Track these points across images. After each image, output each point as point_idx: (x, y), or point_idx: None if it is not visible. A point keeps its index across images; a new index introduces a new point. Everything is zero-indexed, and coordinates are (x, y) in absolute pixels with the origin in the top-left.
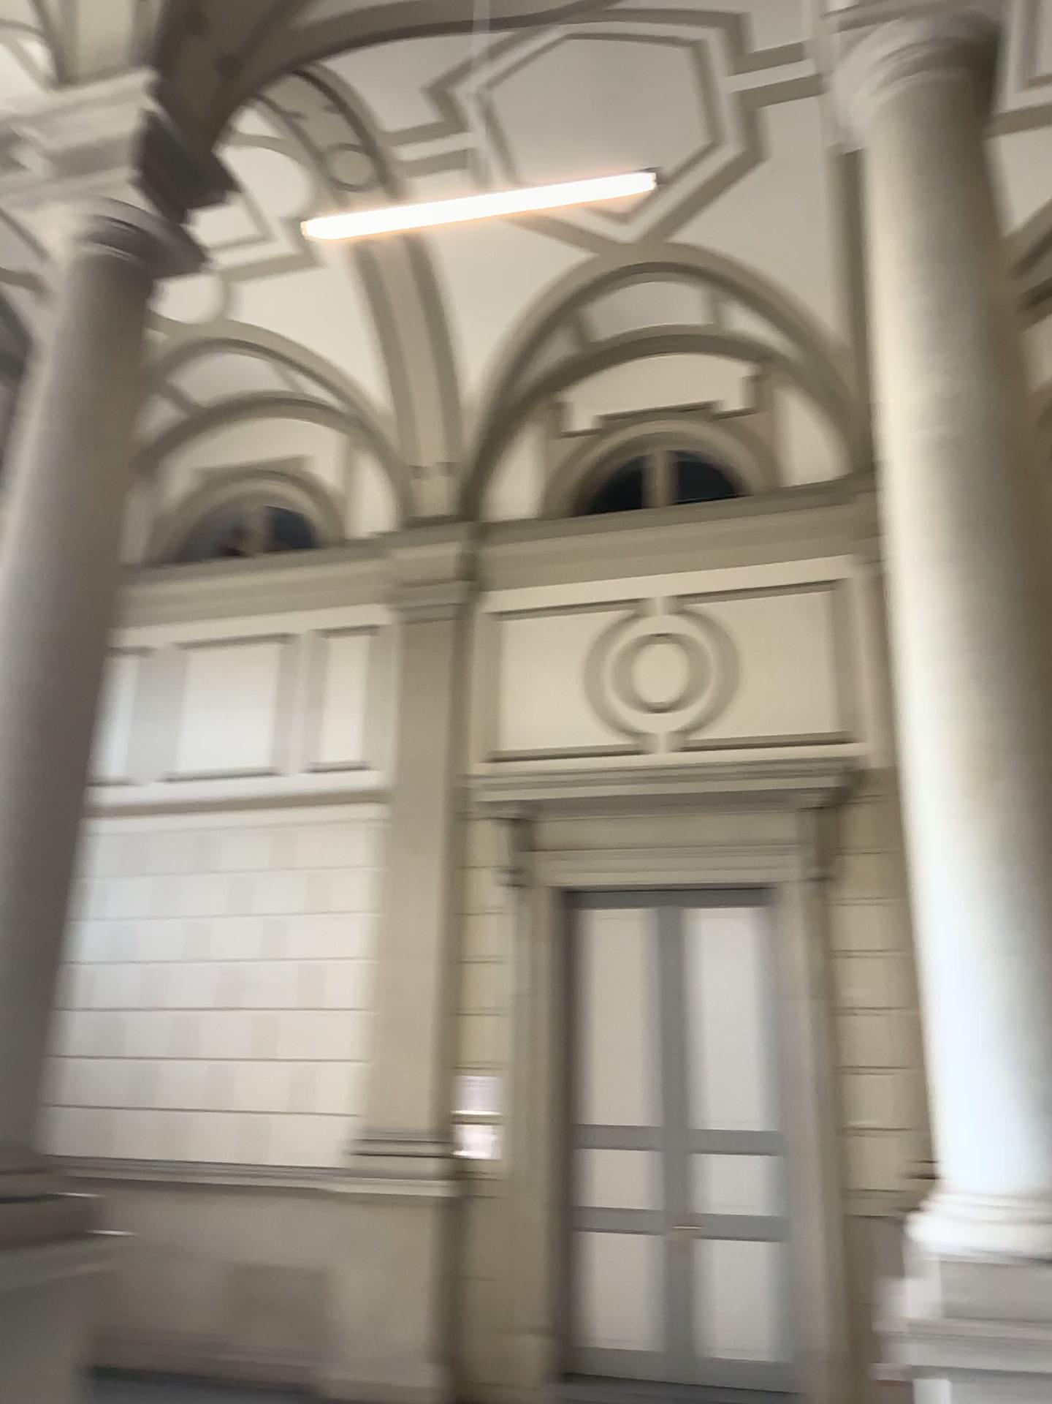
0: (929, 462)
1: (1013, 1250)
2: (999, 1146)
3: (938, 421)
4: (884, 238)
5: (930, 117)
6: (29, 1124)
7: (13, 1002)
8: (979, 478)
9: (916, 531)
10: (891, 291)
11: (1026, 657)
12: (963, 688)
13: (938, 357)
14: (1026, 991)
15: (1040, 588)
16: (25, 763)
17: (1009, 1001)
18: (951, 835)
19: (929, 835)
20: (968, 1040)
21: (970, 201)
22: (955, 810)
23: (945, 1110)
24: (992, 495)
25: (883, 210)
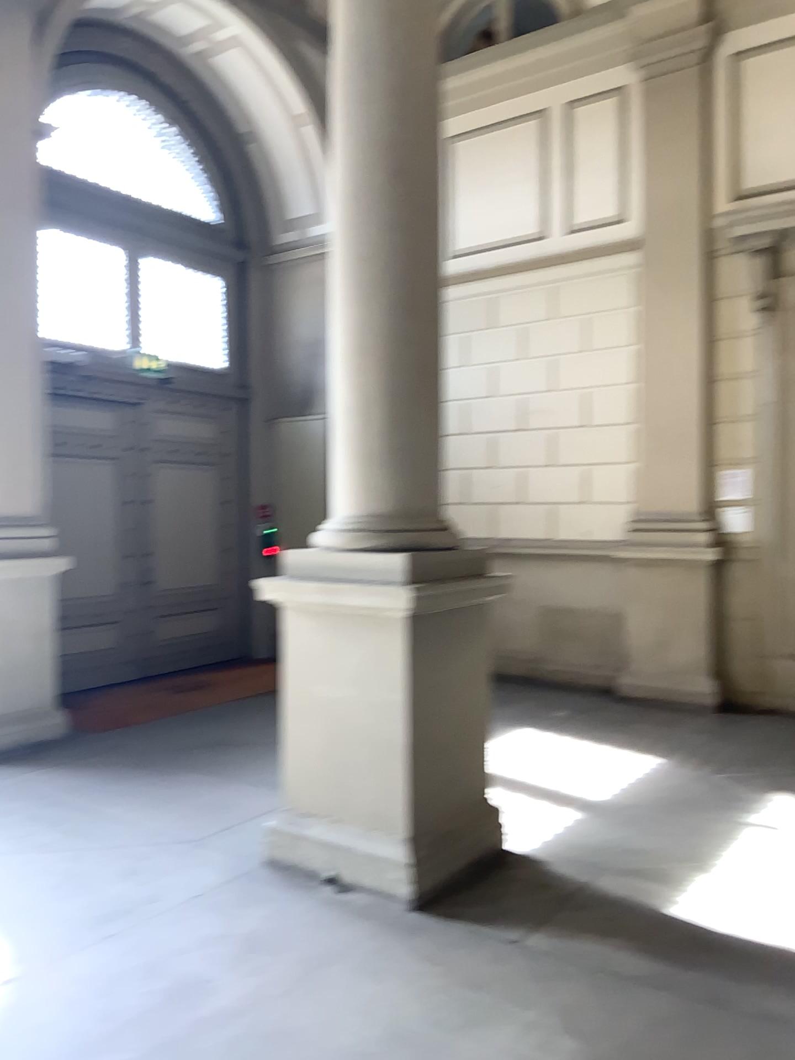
0: None
1: None
2: None
3: None
4: None
5: None
6: (432, 499)
7: (409, 407)
8: None
9: None
10: None
11: None
12: None
13: None
14: None
15: None
16: (388, 212)
17: None
18: None
19: None
20: None
21: None
22: None
23: None
24: None
25: None
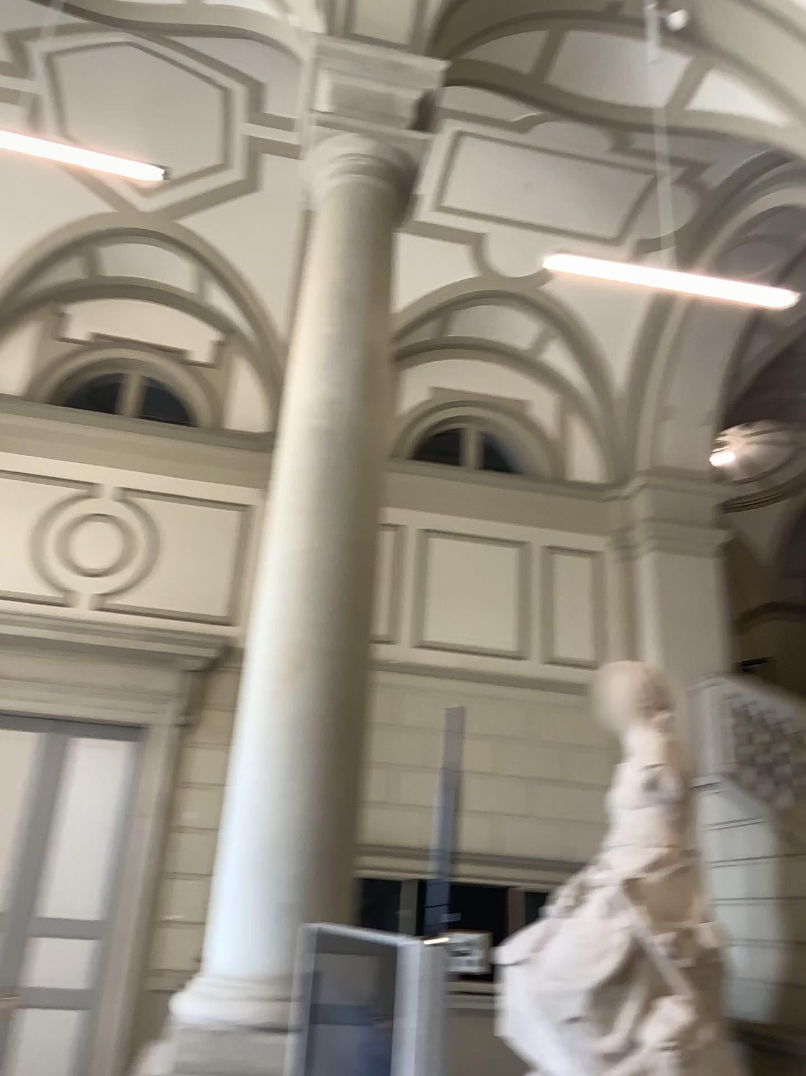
0: (313, 441)
1: (240, 1021)
2: (249, 943)
3: (325, 414)
4: (318, 277)
5: (366, 208)
6: None
7: None
8: (342, 460)
9: (293, 486)
10: (314, 315)
11: (343, 591)
12: (298, 605)
13: (335, 371)
14: (291, 829)
15: (362, 546)
16: None
17: (279, 835)
18: (268, 708)
19: (253, 707)
20: (245, 862)
21: (379, 273)
22: (274, 691)
23: (217, 913)
24: (347, 475)
25: (322, 258)
